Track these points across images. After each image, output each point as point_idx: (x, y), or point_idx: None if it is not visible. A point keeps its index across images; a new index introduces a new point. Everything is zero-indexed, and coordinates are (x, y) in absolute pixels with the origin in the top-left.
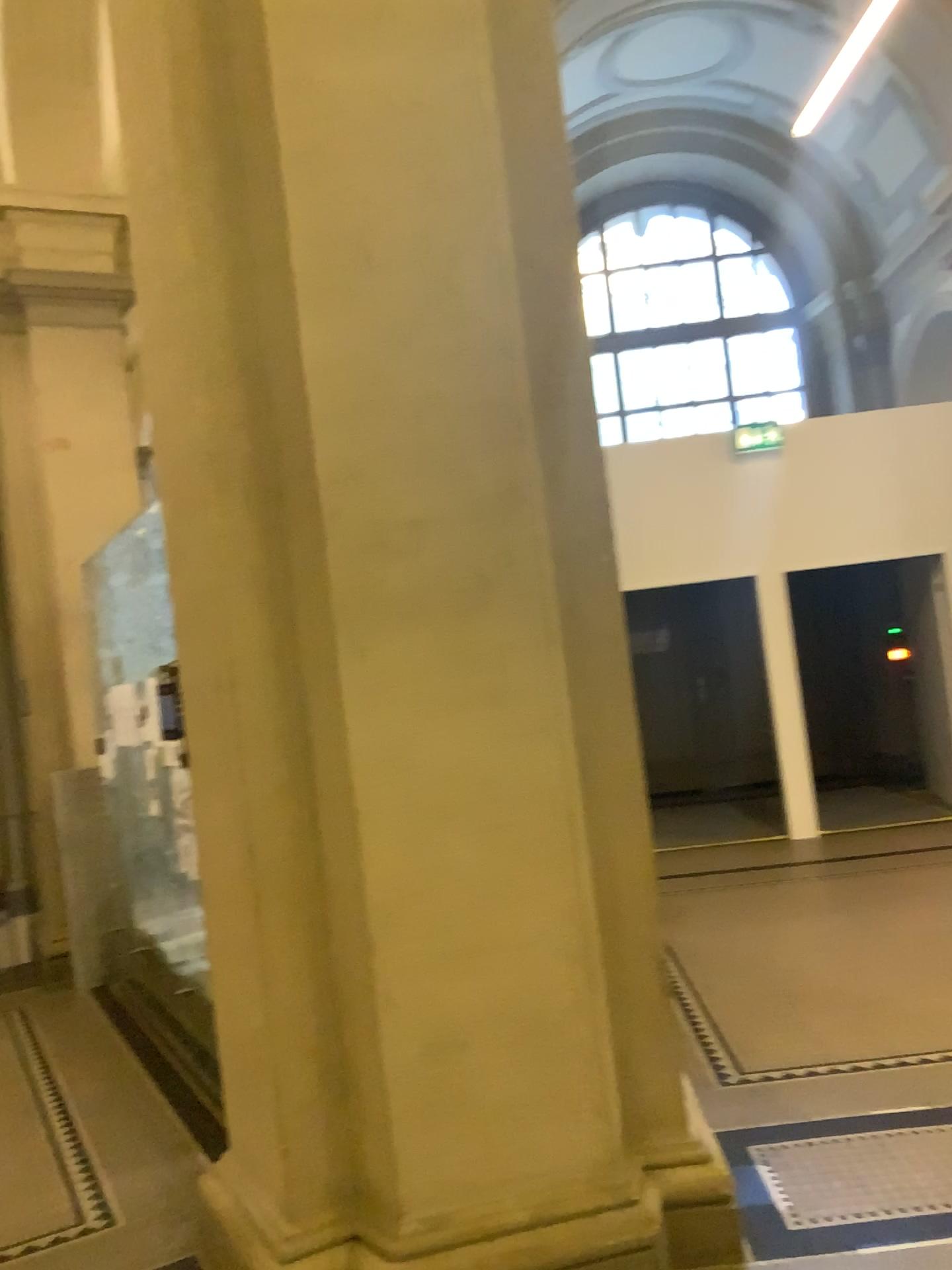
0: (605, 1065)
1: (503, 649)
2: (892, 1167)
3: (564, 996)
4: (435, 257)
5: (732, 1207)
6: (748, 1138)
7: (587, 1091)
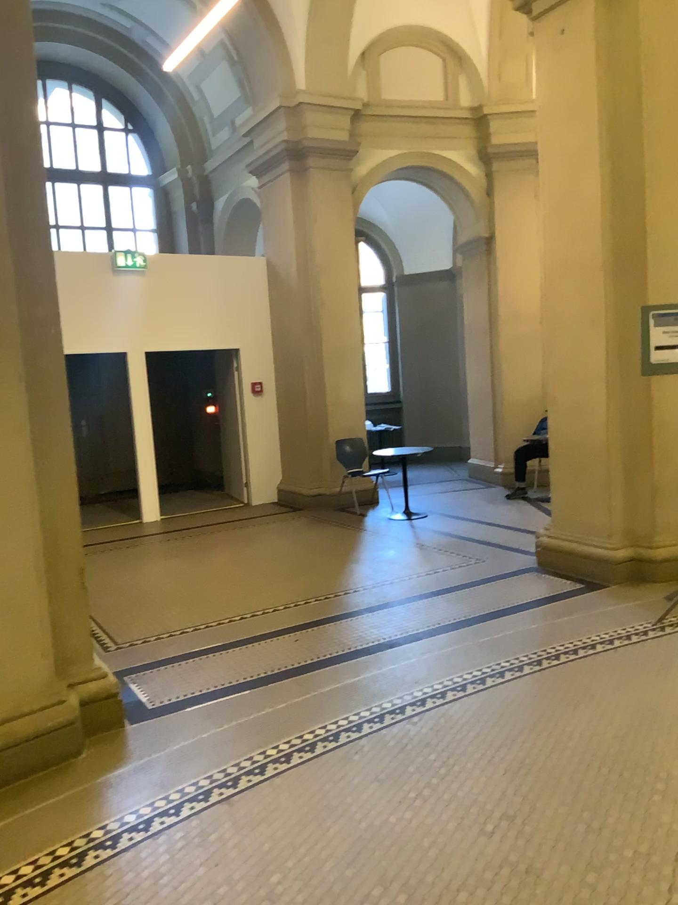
0: (47, 630)
1: None
2: (201, 673)
3: (23, 591)
4: None
5: (116, 704)
6: (123, 673)
7: (36, 645)
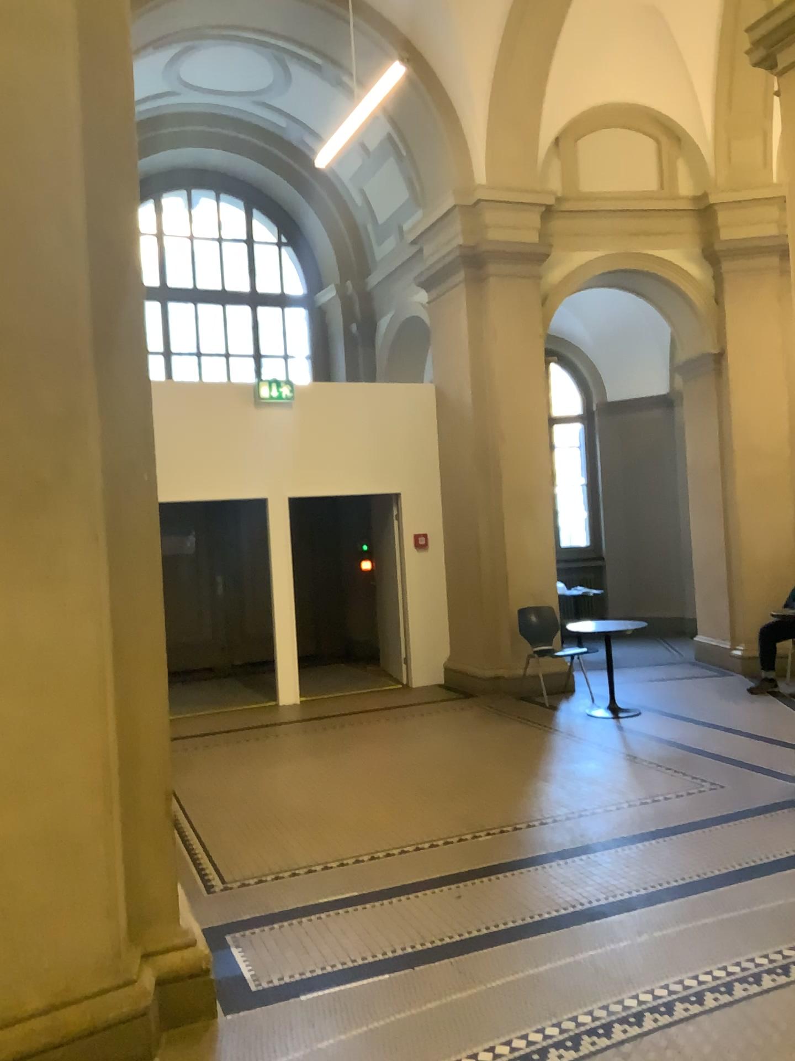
0: (114, 882)
1: (52, 545)
2: (327, 941)
3: (83, 829)
4: (17, 216)
5: (208, 986)
6: (224, 934)
7: (97, 904)
